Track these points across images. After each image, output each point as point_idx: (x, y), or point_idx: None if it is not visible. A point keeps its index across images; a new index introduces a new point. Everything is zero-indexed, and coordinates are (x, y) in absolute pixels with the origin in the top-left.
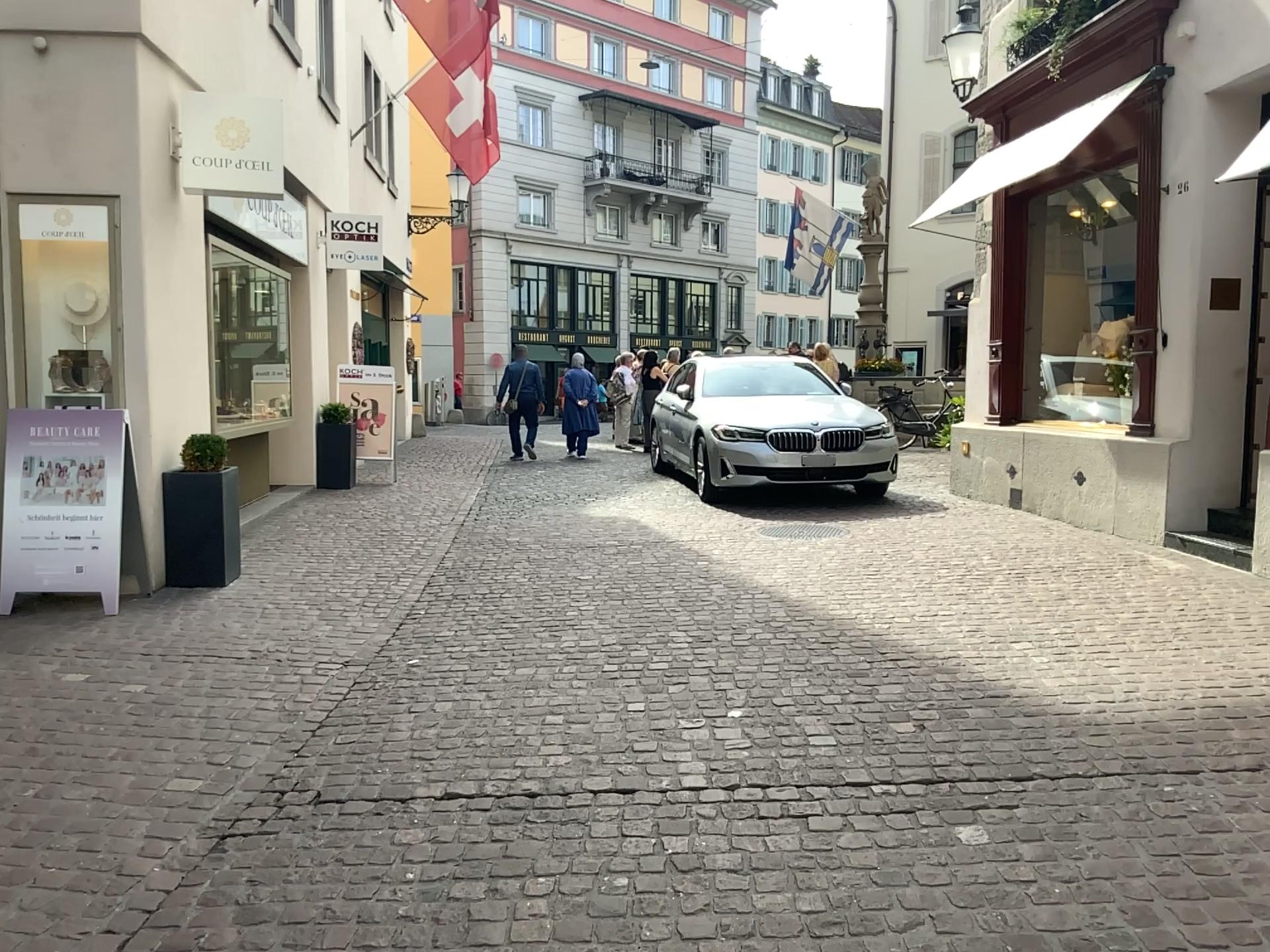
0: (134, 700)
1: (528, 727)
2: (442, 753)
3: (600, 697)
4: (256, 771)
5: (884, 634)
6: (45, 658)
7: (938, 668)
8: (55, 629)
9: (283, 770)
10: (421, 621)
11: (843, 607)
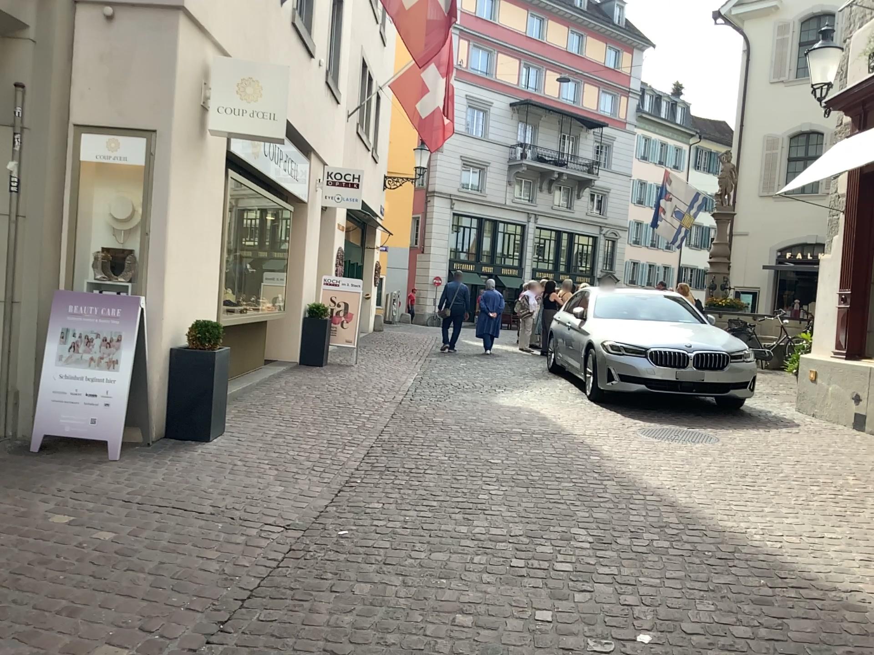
0: (99, 548)
1: (439, 625)
2: (354, 647)
3: (509, 597)
4: (178, 647)
5: (777, 553)
6: (46, 496)
7: (844, 604)
8: (66, 469)
9: (202, 649)
10: (357, 491)
11: (730, 518)
